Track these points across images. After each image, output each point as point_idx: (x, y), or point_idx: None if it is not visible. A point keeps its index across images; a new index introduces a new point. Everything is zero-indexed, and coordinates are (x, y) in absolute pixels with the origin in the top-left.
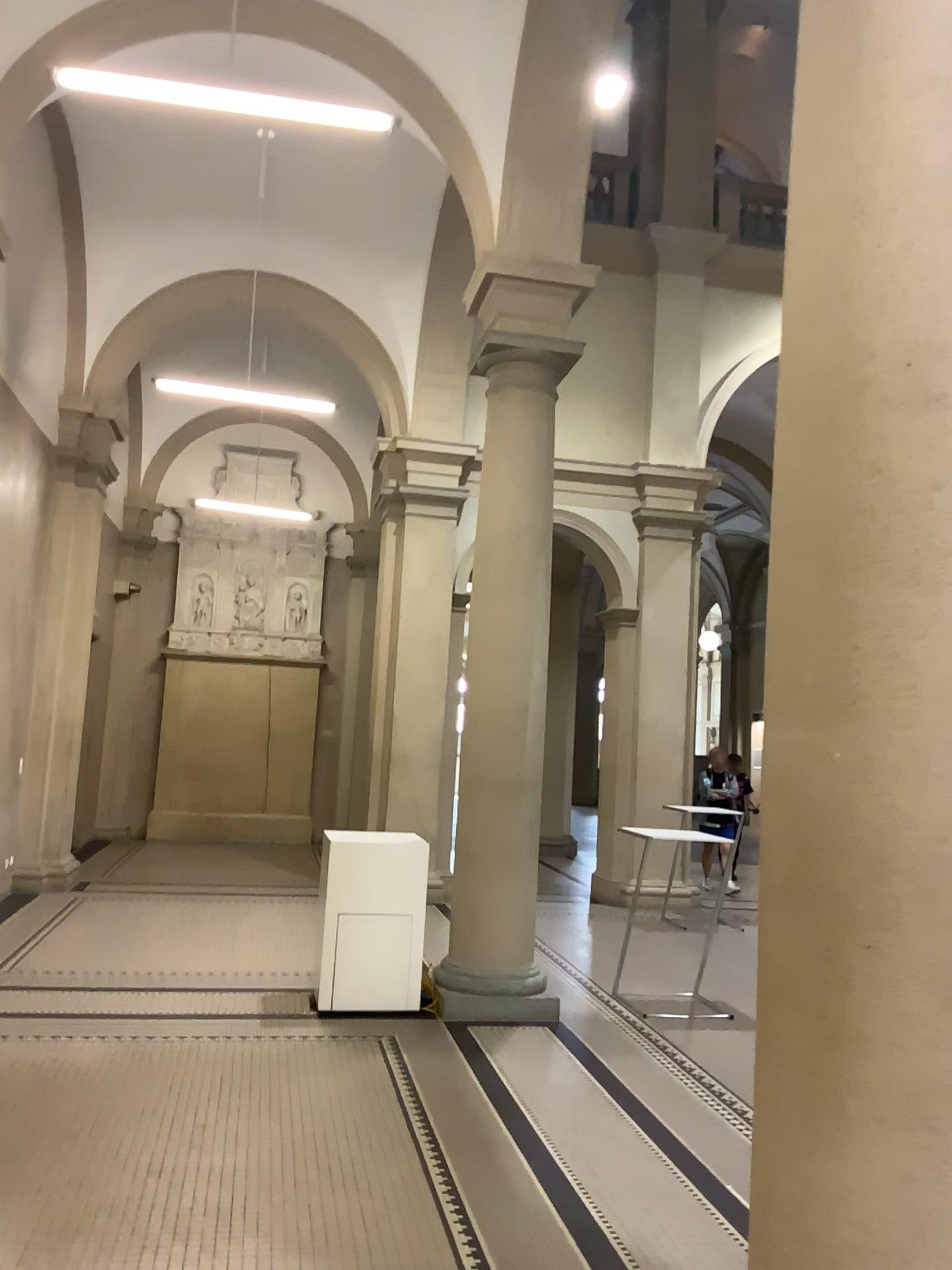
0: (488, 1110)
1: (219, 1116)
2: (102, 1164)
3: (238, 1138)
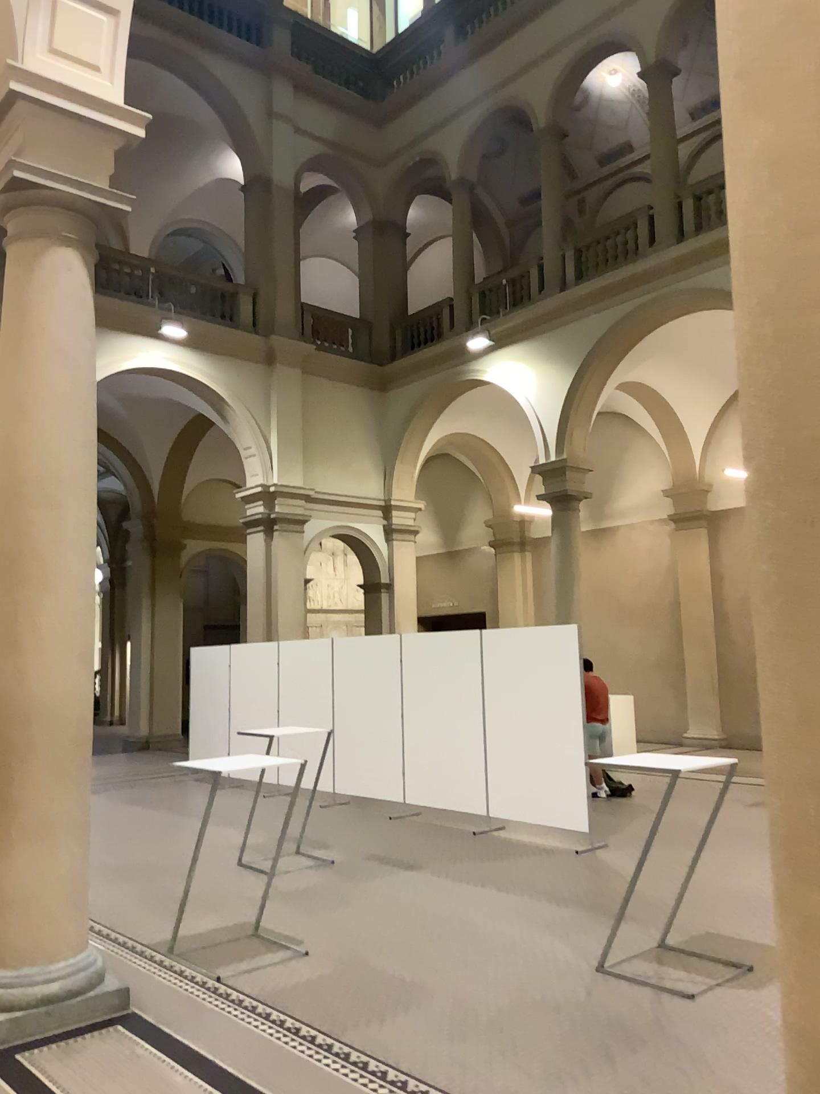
0: None
1: None
2: None
3: None
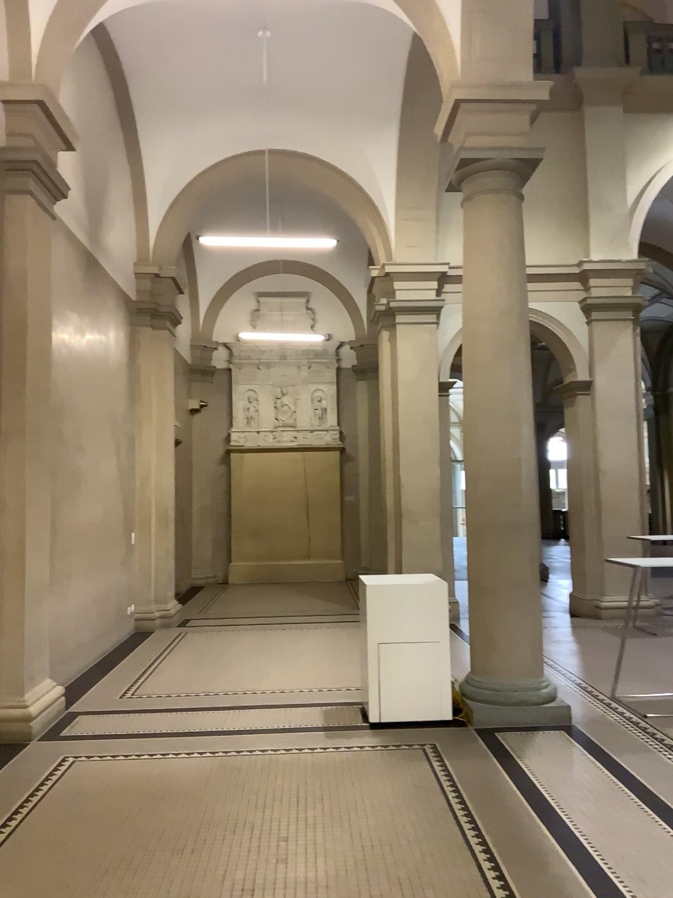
0: (533, 820)
1: (298, 831)
2: (203, 885)
3: (317, 854)
